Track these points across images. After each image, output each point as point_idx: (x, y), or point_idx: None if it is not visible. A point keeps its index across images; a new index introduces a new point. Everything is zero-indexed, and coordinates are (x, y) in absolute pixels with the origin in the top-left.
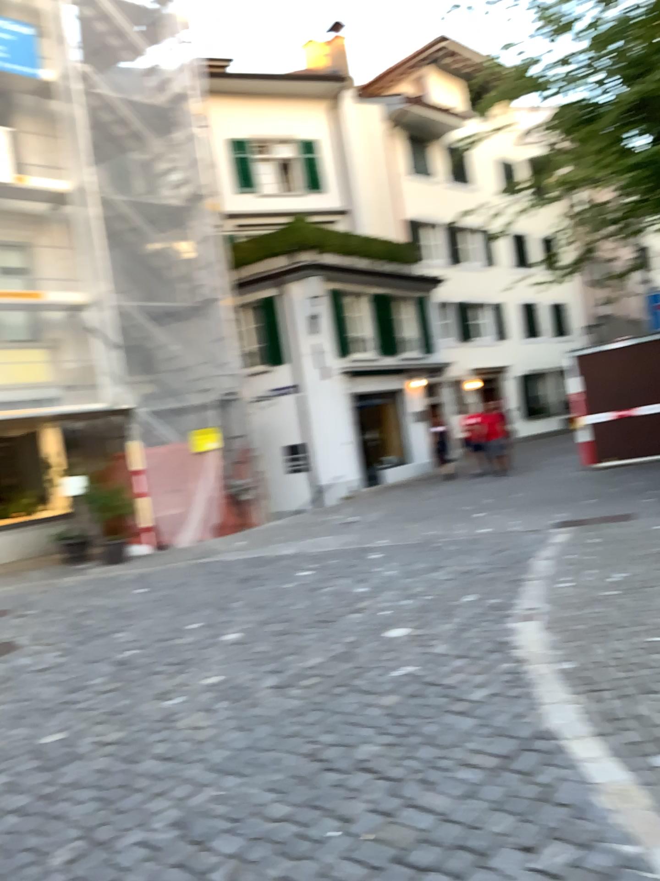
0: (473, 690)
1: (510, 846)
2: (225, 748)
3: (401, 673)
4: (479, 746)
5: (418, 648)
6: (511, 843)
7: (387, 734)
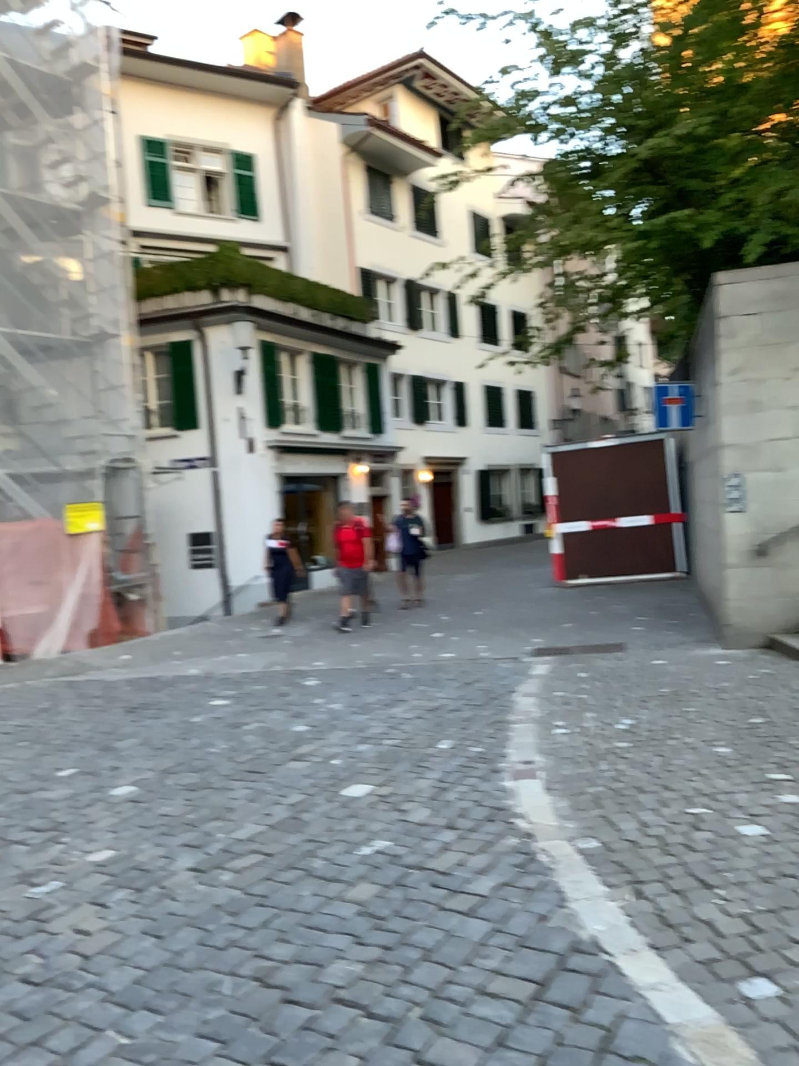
0: (479, 878)
1: None
2: (132, 968)
3: (375, 850)
4: (504, 965)
5: (393, 814)
6: None
7: (371, 947)
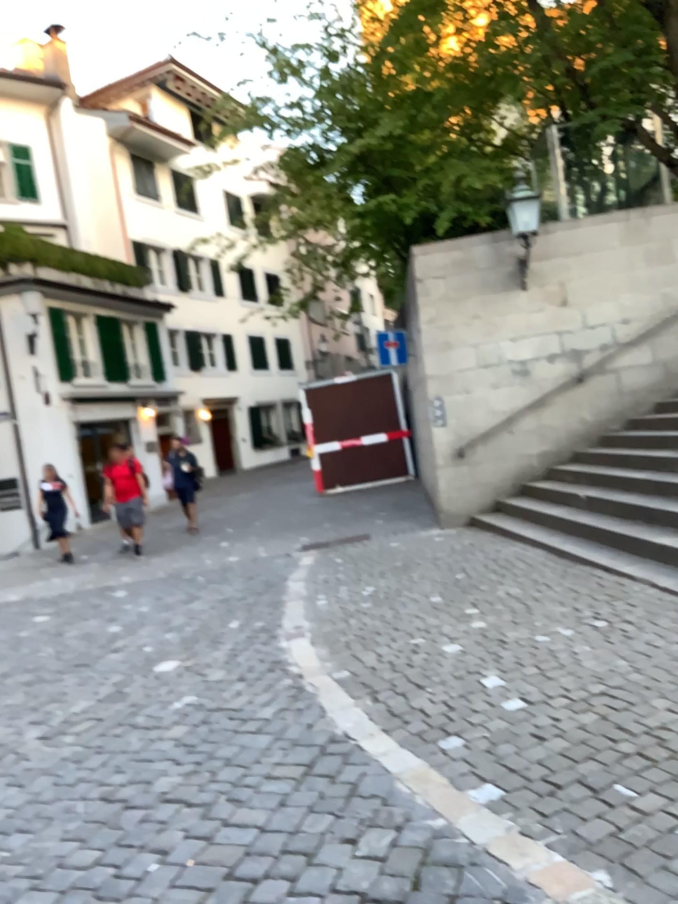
0: (263, 708)
1: (336, 840)
2: (2, 808)
3: (184, 702)
4: (283, 757)
5: (196, 677)
6: (336, 837)
7: (186, 763)
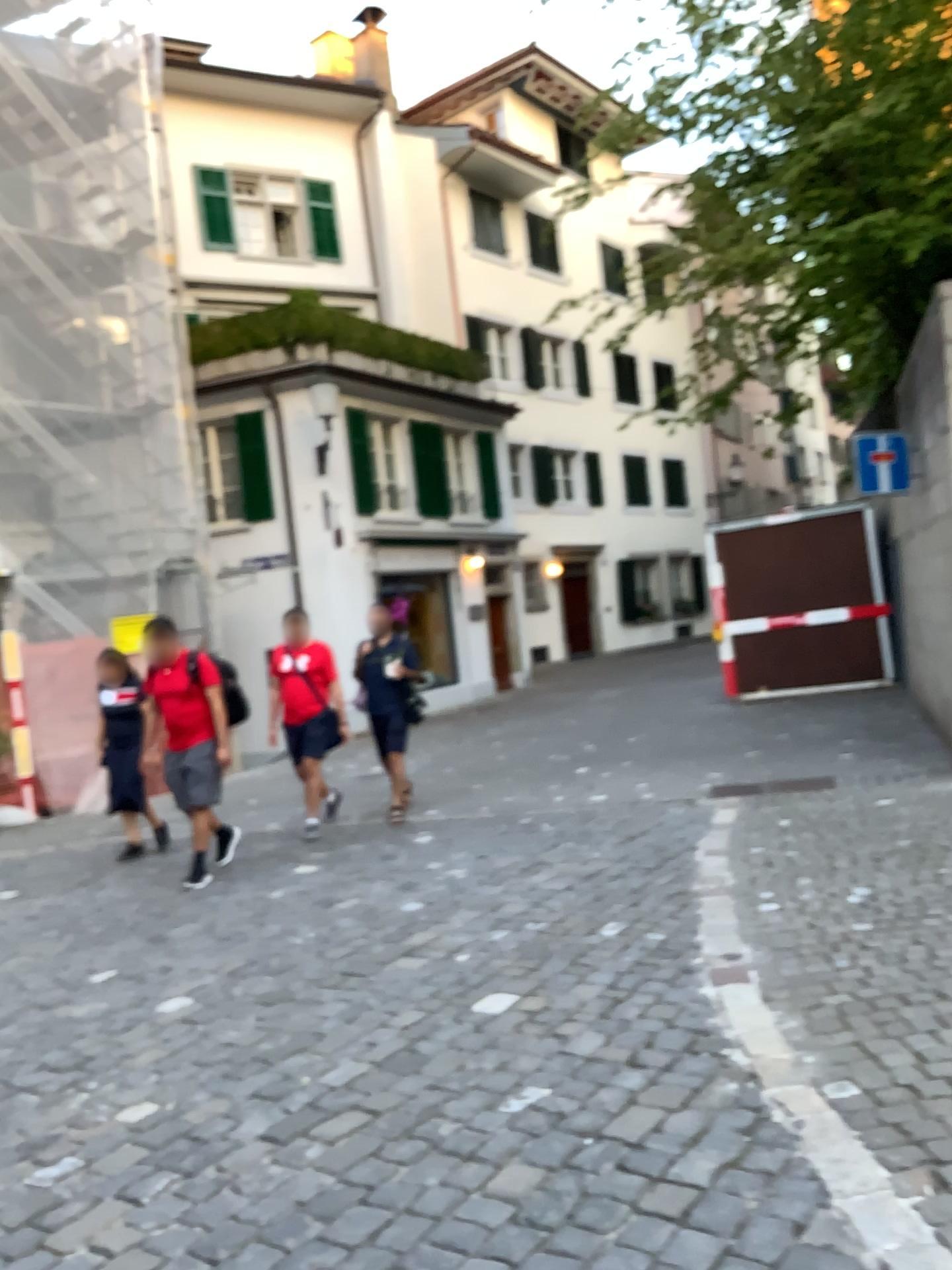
0: (690, 1157)
1: None
2: None
3: (530, 1106)
4: None
5: (550, 1044)
6: None
7: None
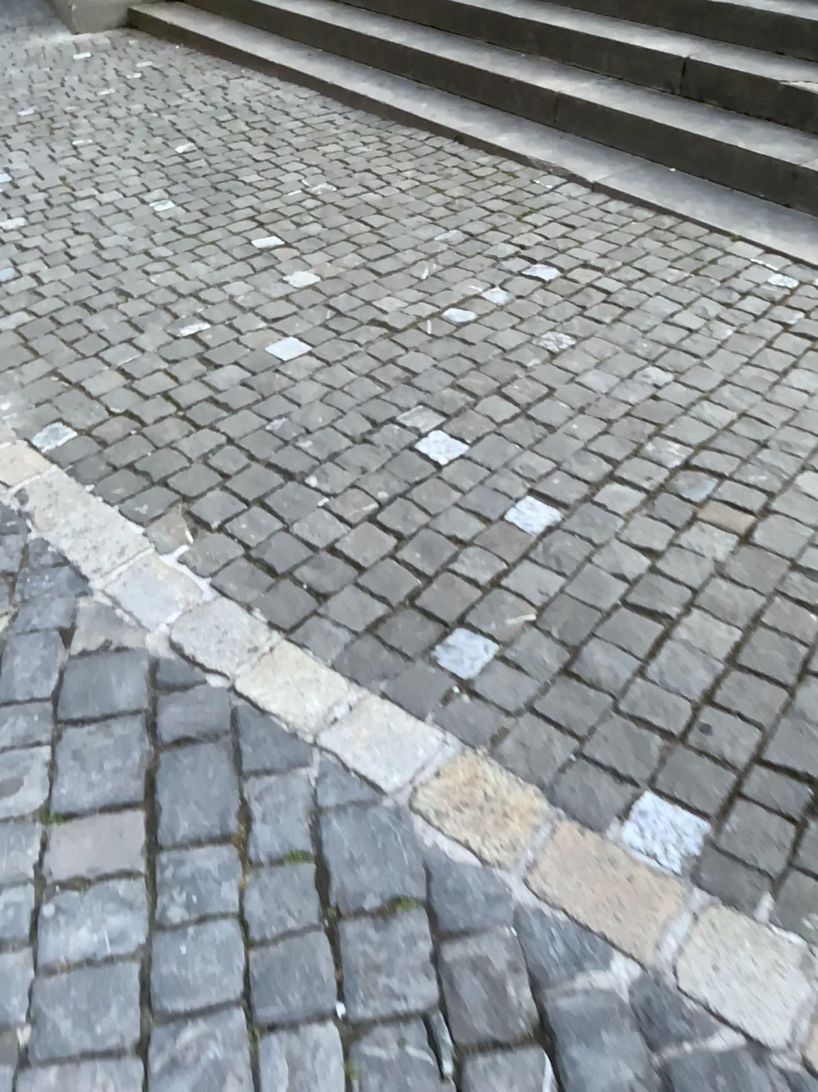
0: None
1: None
2: None
3: None
4: (61, 802)
5: None
6: None
7: None
